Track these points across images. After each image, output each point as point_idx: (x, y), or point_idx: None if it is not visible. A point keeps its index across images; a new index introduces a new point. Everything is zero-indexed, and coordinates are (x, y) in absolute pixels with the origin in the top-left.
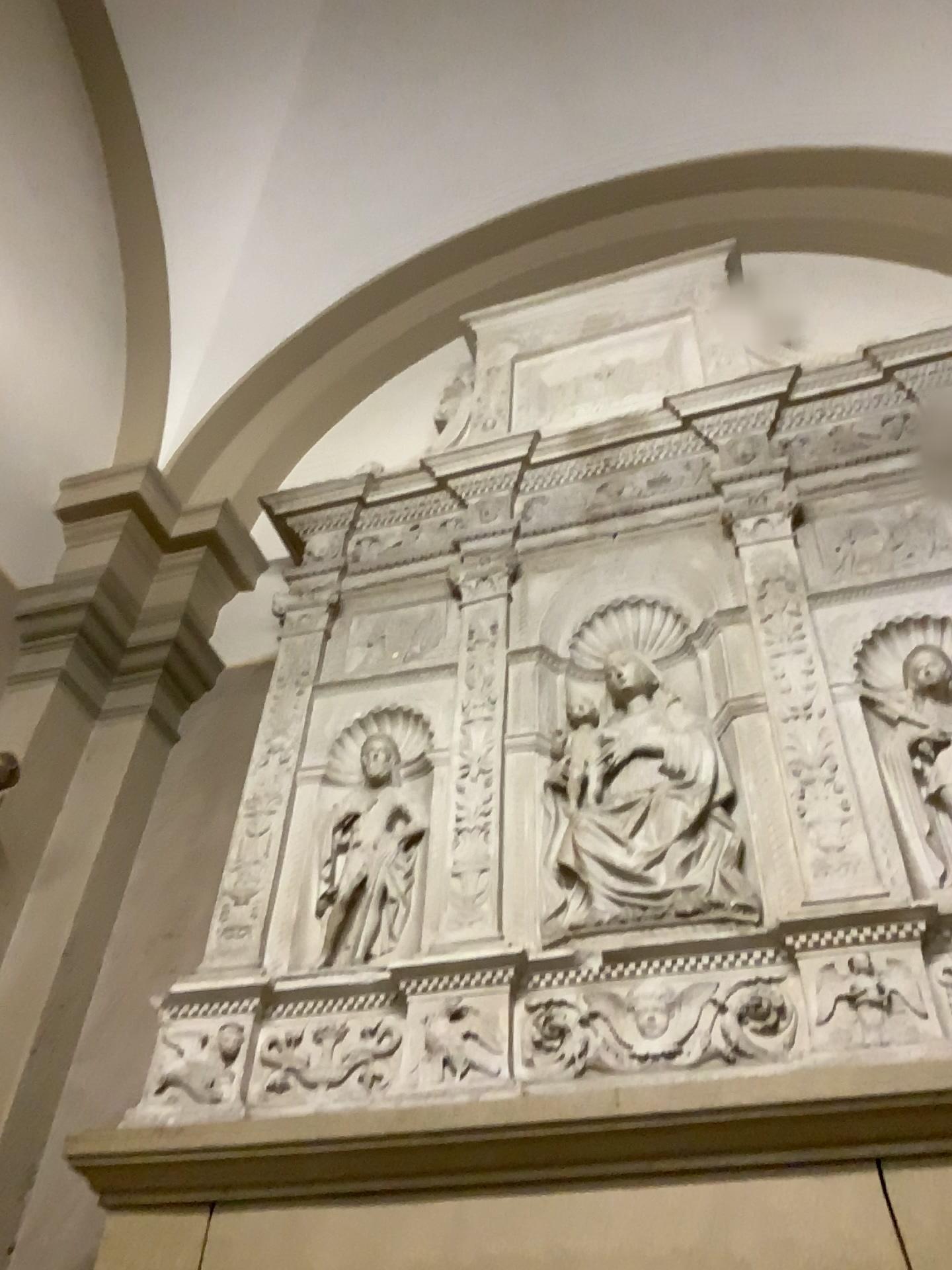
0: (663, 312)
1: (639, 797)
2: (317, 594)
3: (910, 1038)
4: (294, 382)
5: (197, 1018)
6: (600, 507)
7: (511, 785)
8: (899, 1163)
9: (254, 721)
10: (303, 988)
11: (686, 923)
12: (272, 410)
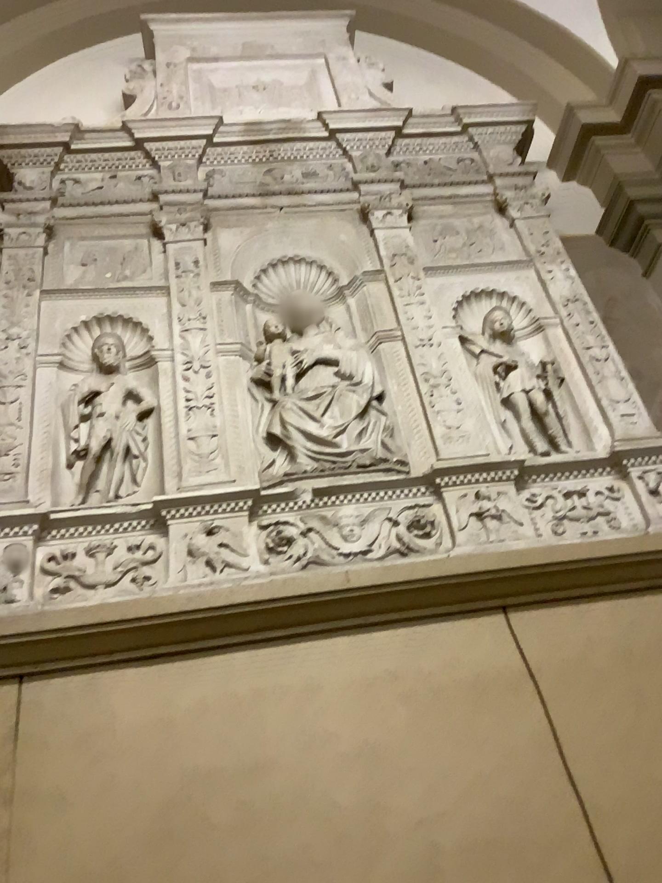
0: (300, 52)
1: (321, 390)
2: (30, 218)
3: (515, 538)
4: None
5: None
6: (267, 186)
7: (224, 376)
8: (517, 608)
9: None
10: (75, 517)
11: (365, 471)
12: None
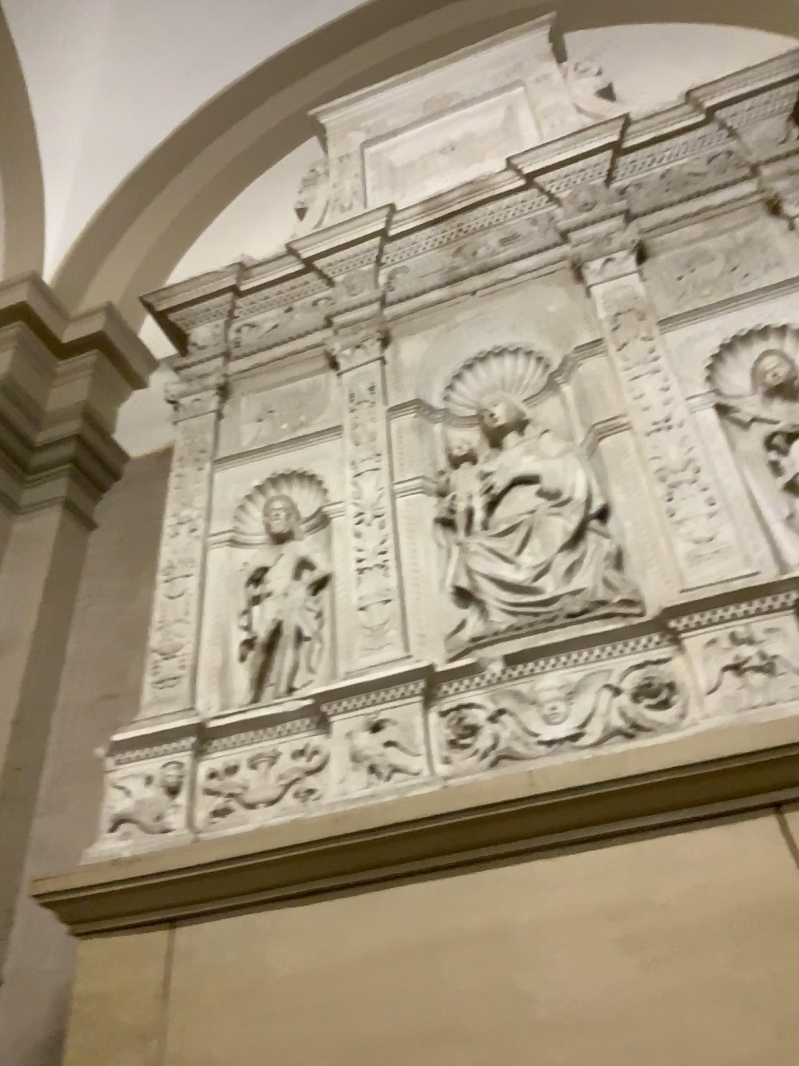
0: (496, 88)
1: (521, 518)
2: (206, 380)
3: (793, 695)
4: (163, 195)
5: (139, 762)
6: (457, 269)
7: (403, 523)
8: (795, 805)
9: (164, 502)
10: (233, 724)
11: (576, 622)
12: (145, 223)
